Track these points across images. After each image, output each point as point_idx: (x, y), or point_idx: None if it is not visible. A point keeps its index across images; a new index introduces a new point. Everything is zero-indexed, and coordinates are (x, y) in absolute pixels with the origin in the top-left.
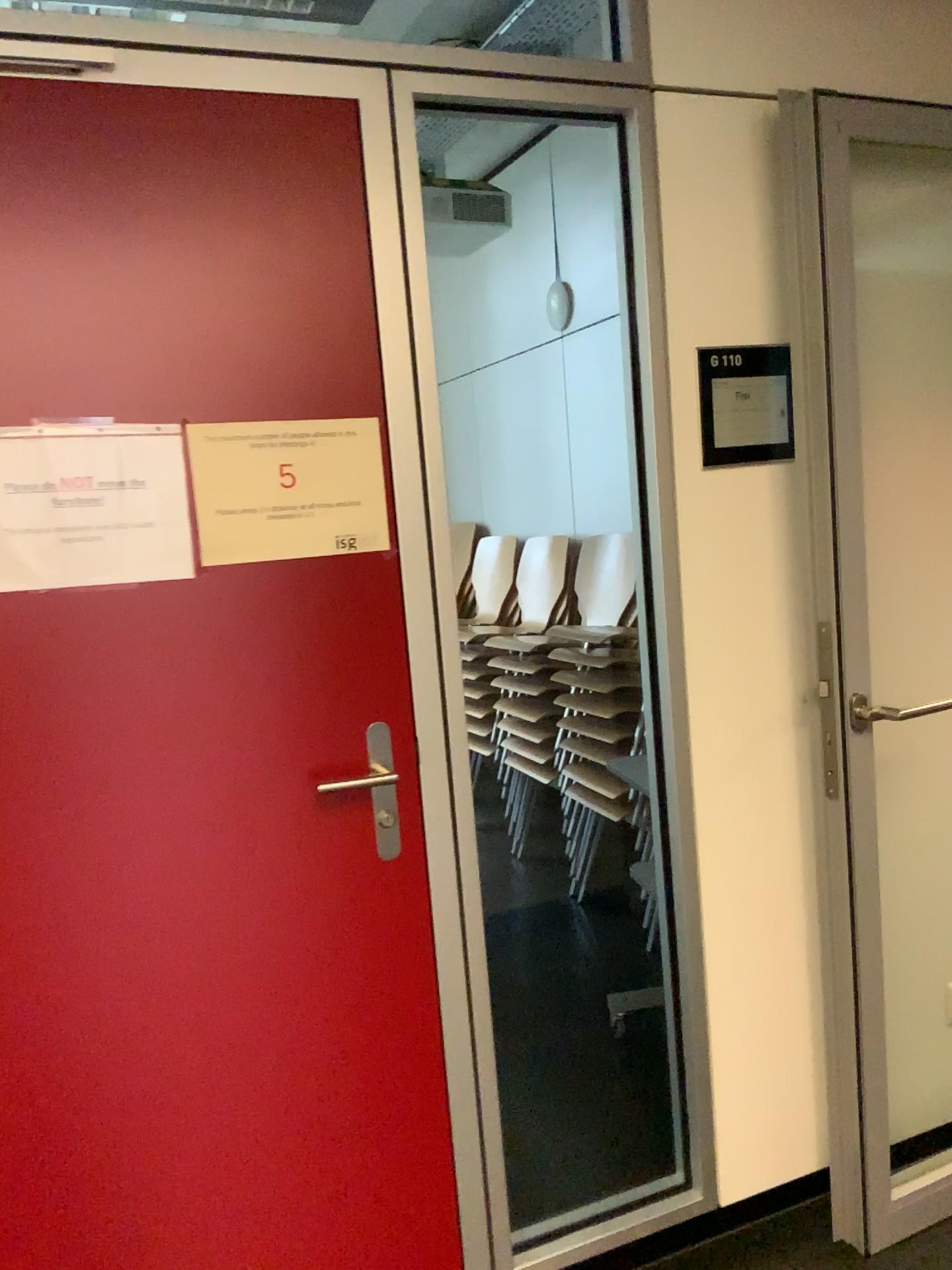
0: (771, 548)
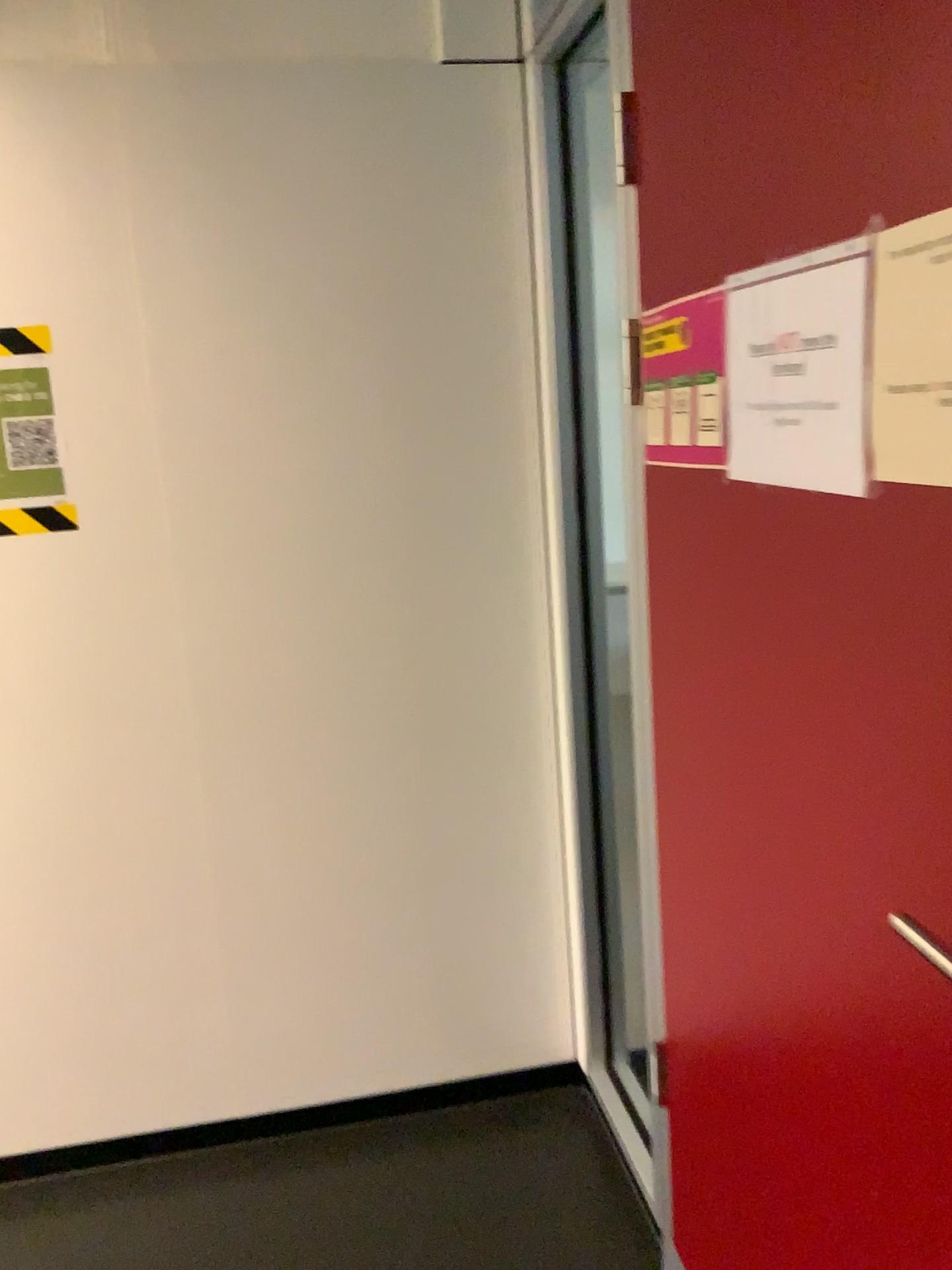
0: None
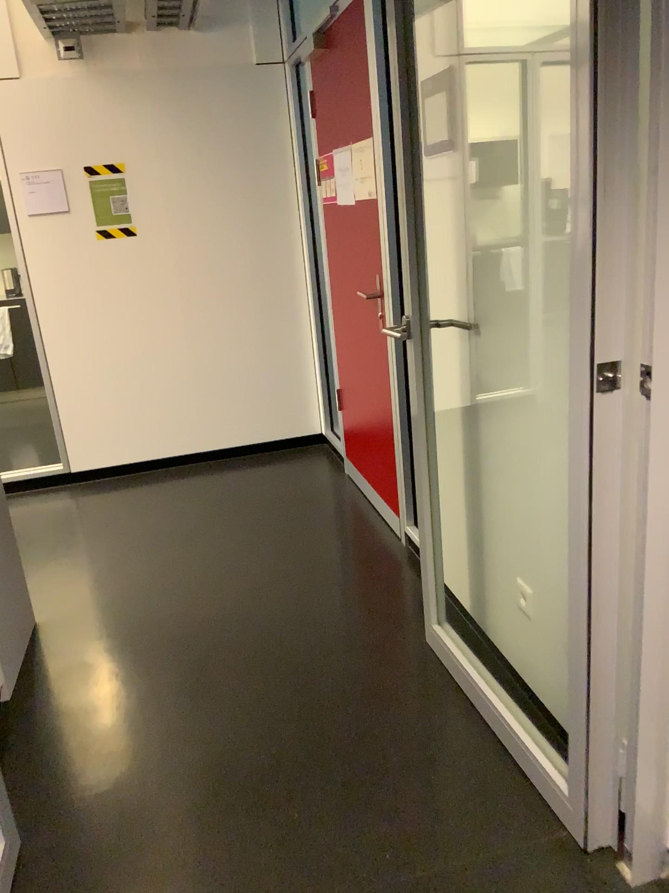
0: (448, 213)
